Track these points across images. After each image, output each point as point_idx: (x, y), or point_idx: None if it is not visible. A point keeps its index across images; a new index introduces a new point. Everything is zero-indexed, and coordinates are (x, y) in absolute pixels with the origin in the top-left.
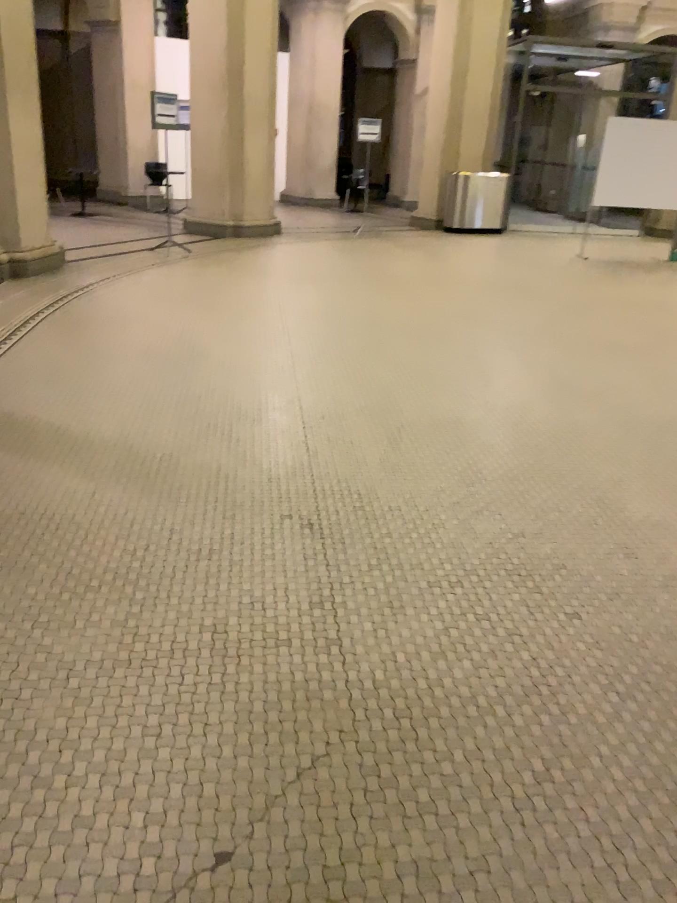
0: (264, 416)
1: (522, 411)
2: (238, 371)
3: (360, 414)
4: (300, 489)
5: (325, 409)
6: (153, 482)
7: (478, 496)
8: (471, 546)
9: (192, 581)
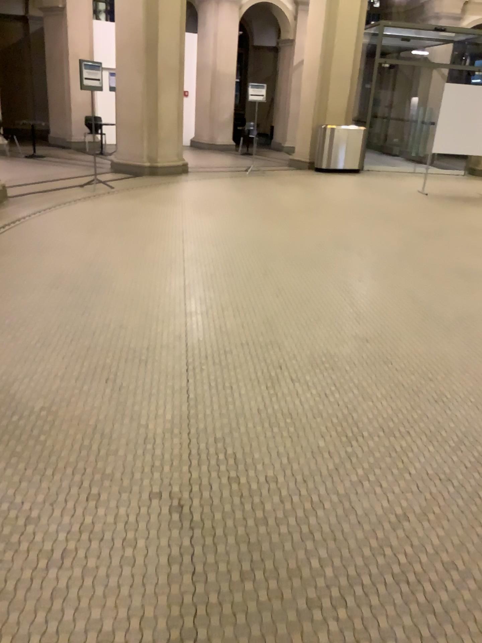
0: (150, 358)
1: (388, 348)
2: (133, 307)
3: (241, 354)
4: (175, 452)
5: (208, 349)
6: (25, 446)
7: (353, 458)
8: (350, 534)
9: (35, 605)
